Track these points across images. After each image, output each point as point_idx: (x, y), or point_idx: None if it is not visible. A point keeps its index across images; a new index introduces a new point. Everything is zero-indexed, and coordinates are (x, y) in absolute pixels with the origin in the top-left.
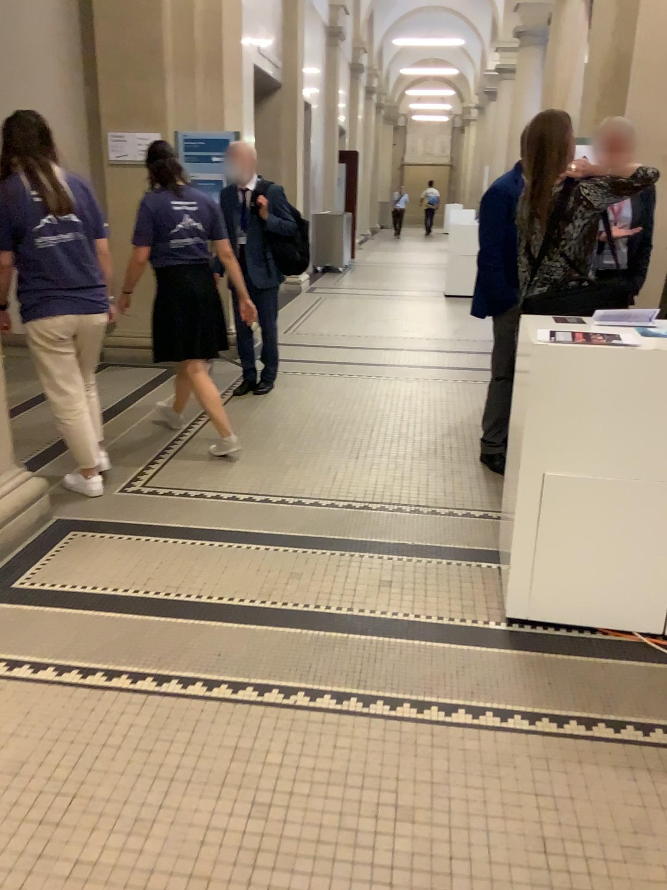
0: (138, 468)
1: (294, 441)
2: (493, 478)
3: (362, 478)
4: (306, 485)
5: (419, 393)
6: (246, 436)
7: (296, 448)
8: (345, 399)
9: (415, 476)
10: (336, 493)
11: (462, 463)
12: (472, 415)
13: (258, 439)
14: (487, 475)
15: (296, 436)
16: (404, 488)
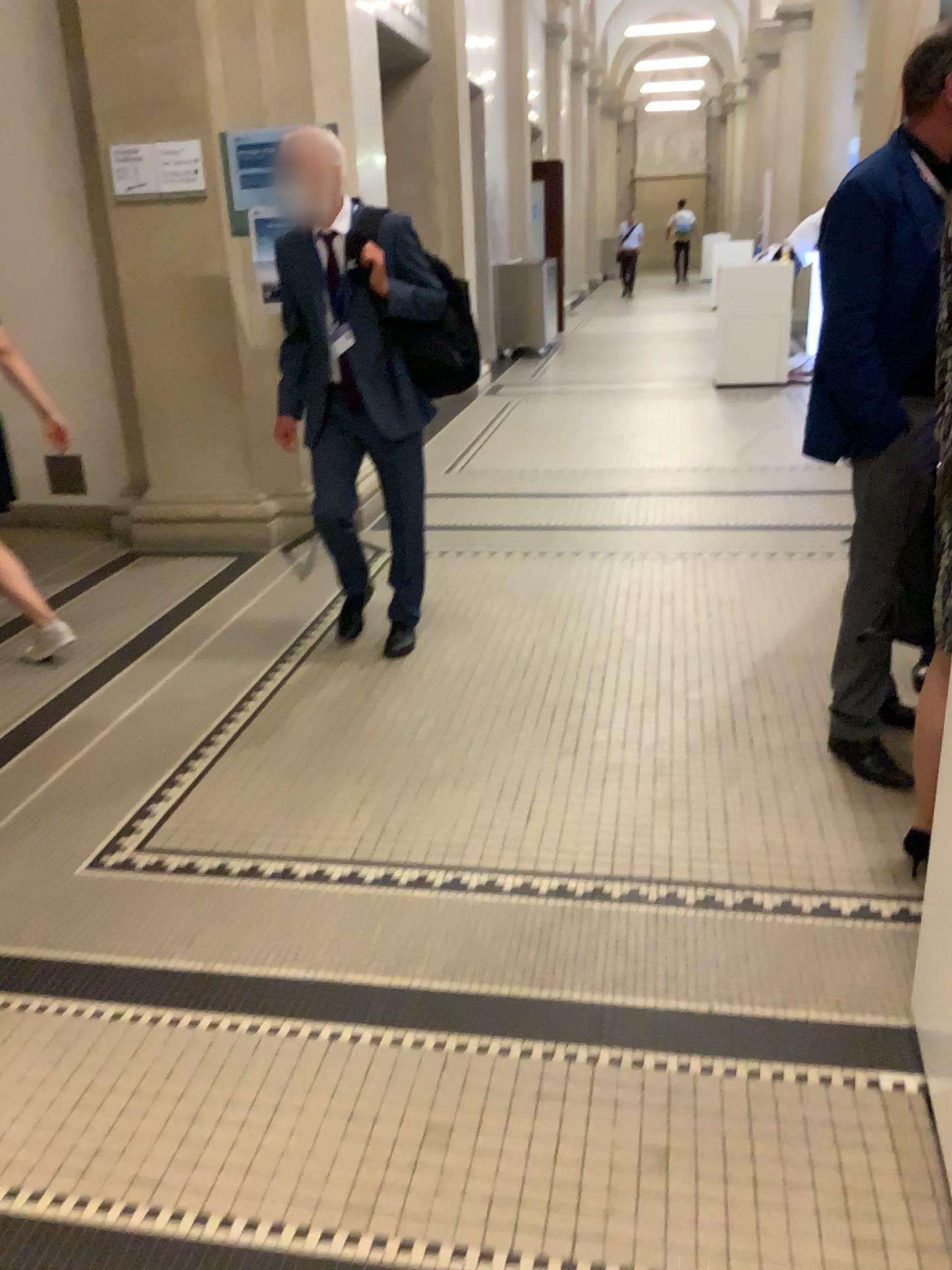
0: (146, 796)
1: (453, 712)
2: (855, 794)
3: (587, 805)
4: (473, 827)
5: (687, 592)
6: (364, 705)
7: (455, 730)
8: (549, 610)
9: (694, 798)
10: (534, 851)
11: (787, 759)
12: (792, 638)
13: (385, 712)
14: (841, 787)
15: (458, 702)
16: (674, 830)
